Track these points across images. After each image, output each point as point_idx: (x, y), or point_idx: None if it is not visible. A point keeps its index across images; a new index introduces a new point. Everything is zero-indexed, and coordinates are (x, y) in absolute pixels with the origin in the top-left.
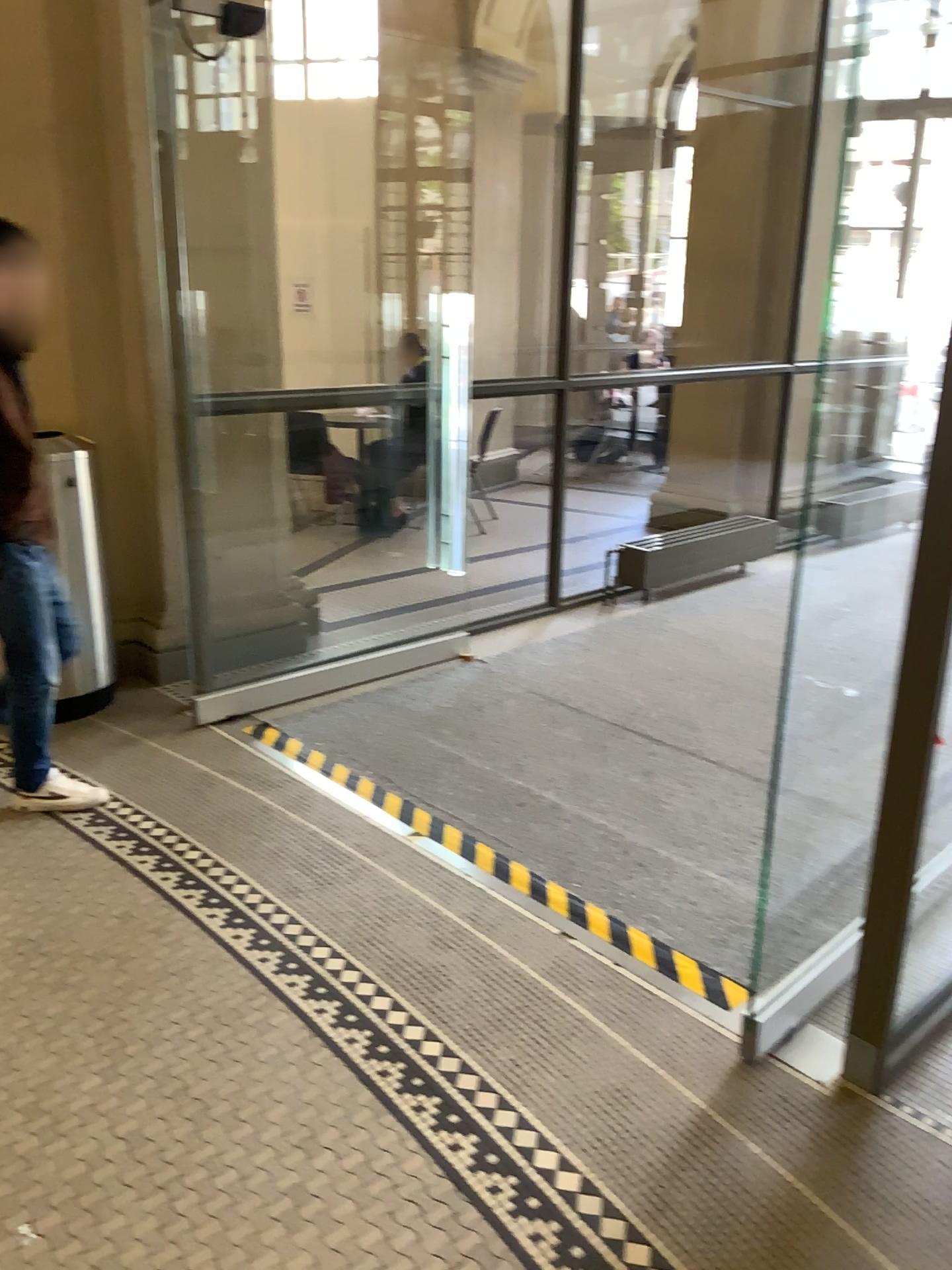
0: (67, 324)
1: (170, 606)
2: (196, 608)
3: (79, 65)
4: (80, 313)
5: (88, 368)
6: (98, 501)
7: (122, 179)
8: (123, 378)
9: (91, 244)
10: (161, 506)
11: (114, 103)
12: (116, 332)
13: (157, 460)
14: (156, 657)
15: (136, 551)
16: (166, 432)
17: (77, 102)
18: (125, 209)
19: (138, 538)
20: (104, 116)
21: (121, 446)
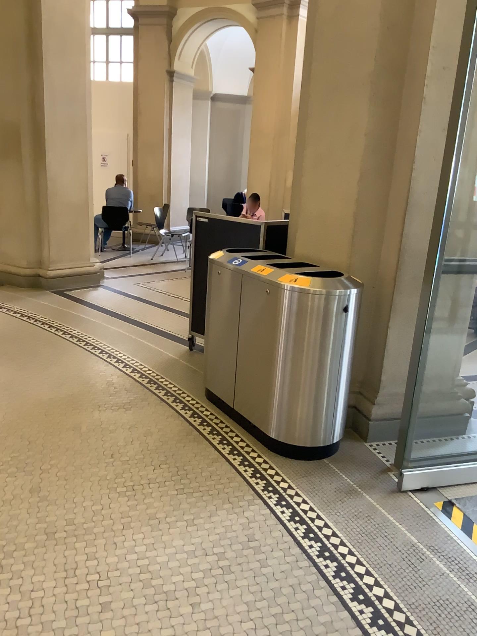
0: (354, 198)
1: (387, 389)
2: (413, 401)
3: (398, 28)
4: (365, 191)
5: (363, 227)
6: (353, 313)
7: (415, 103)
8: (385, 236)
9: (381, 147)
10: (393, 322)
11: (420, 51)
12: (386, 205)
13: (397, 291)
14: (371, 420)
15: (369, 348)
16: (410, 275)
17: (391, 53)
18: (412, 123)
19: (372, 339)
20: (410, 61)
21: (374, 279)
